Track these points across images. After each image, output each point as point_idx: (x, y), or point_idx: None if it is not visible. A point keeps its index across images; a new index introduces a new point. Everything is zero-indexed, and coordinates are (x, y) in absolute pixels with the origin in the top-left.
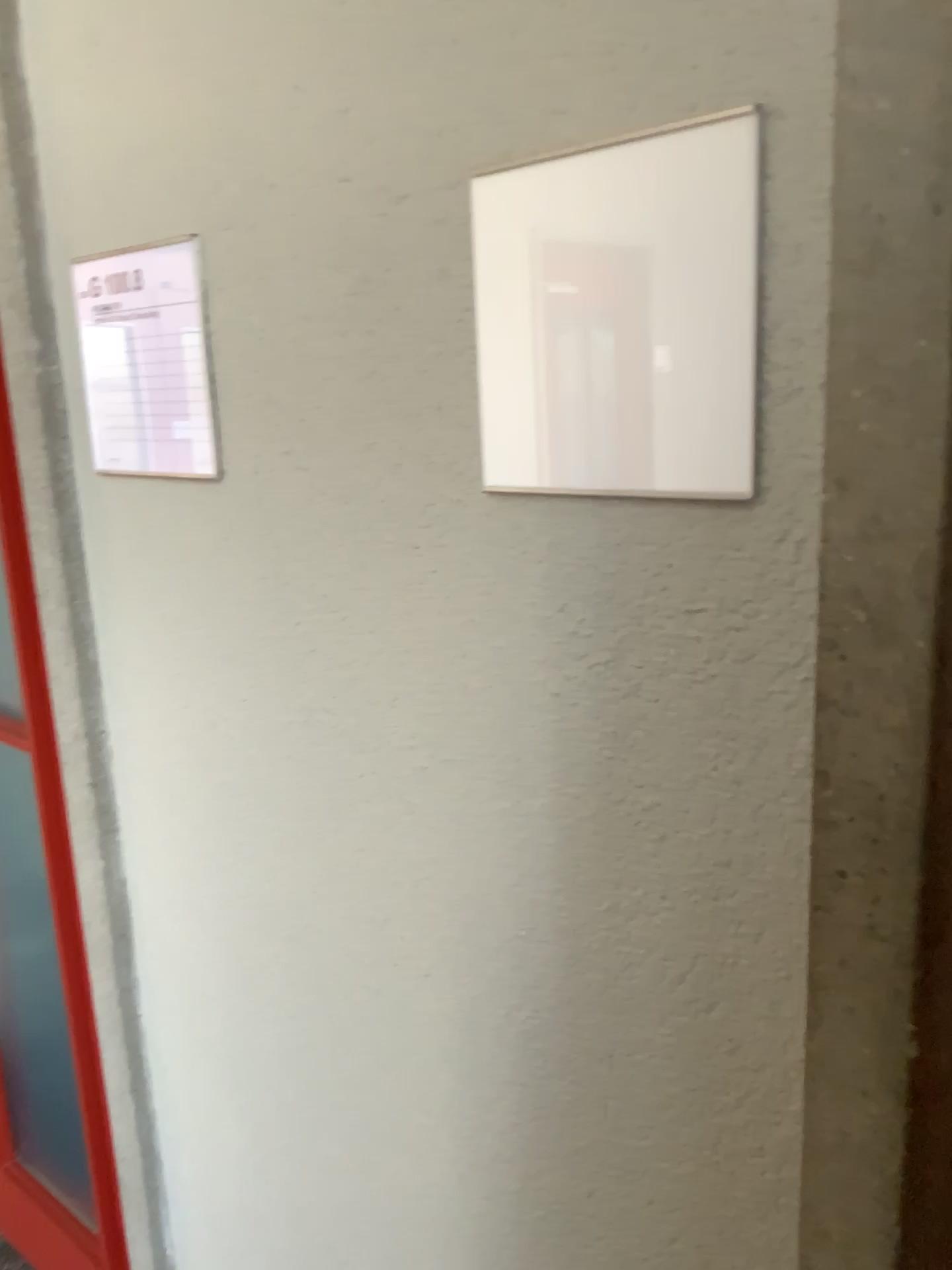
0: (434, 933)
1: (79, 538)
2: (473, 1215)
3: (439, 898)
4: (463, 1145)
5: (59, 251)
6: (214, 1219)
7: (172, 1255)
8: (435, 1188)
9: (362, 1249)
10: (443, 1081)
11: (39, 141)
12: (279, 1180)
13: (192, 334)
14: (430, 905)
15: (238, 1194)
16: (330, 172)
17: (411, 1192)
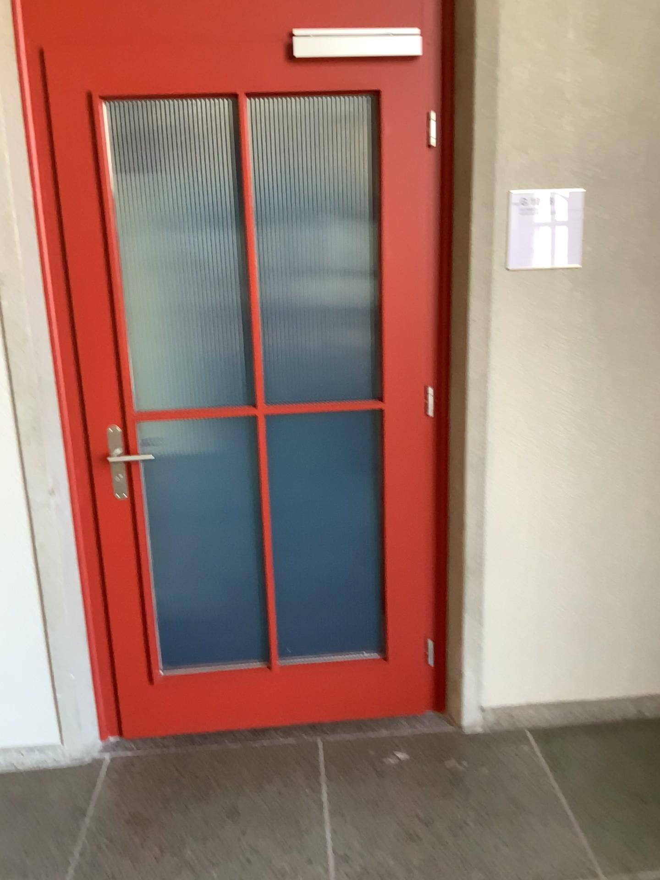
0: (652, 391)
1: (487, 295)
2: (654, 474)
3: (656, 380)
4: (654, 453)
5: (502, 186)
6: (516, 557)
7: (484, 591)
8: (639, 474)
9: (603, 515)
10: (649, 436)
11: (498, 146)
12: (560, 516)
13: (574, 220)
14: (651, 383)
15: (533, 537)
16: (645, 178)
17: (629, 481)
